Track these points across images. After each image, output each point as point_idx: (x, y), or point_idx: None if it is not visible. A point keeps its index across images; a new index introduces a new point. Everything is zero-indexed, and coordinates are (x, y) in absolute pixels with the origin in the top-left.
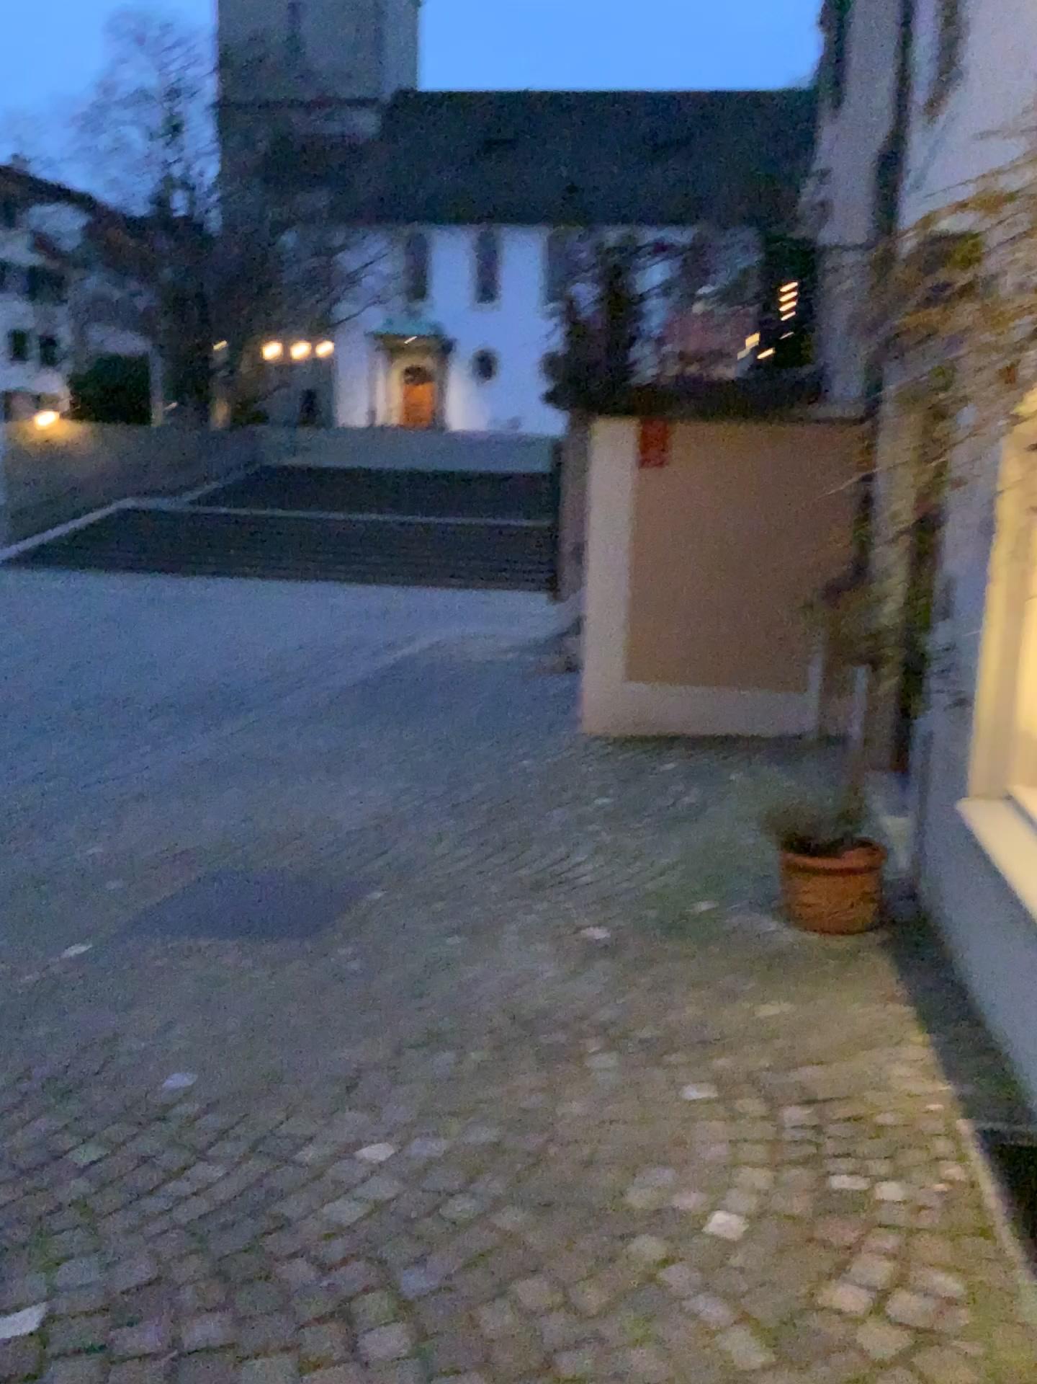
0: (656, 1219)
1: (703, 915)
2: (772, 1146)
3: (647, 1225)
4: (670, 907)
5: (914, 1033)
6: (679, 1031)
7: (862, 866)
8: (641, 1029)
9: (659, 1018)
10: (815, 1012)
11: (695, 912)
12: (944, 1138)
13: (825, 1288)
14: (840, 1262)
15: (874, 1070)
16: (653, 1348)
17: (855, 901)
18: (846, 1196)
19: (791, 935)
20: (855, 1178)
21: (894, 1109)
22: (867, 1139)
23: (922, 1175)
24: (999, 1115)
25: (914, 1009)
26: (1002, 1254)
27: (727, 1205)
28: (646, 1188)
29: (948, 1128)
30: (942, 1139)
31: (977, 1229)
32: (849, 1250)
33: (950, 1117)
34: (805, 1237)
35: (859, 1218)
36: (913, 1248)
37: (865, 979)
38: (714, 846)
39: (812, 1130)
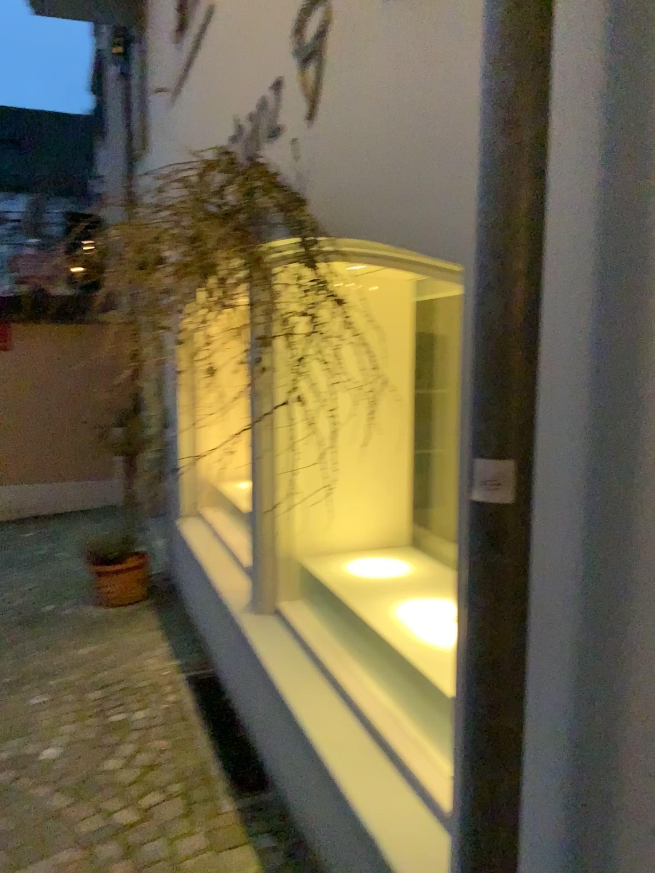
0: (11, 761)
1: (47, 612)
2: (79, 711)
3: (5, 765)
4: (26, 612)
5: (160, 642)
6: (29, 673)
7: (133, 565)
8: (5, 677)
9: (17, 669)
10: (108, 645)
11: (42, 611)
12: (168, 684)
13: (100, 762)
14: (109, 749)
15: (136, 664)
16: (6, 816)
17: (131, 585)
18: (116, 721)
19: (99, 612)
20: (121, 713)
21: (145, 678)
22: (129, 695)
23: (155, 702)
24: (196, 667)
25: (161, 632)
26: (188, 723)
27: (52, 744)
28: (5, 749)
29: (170, 679)
30: (167, 685)
31: (178, 716)
32: (114, 743)
33: (172, 675)
34: (93, 745)
35: (122, 729)
36: (147, 733)
37: (138, 624)
38: (55, 574)
39: (101, 698)
